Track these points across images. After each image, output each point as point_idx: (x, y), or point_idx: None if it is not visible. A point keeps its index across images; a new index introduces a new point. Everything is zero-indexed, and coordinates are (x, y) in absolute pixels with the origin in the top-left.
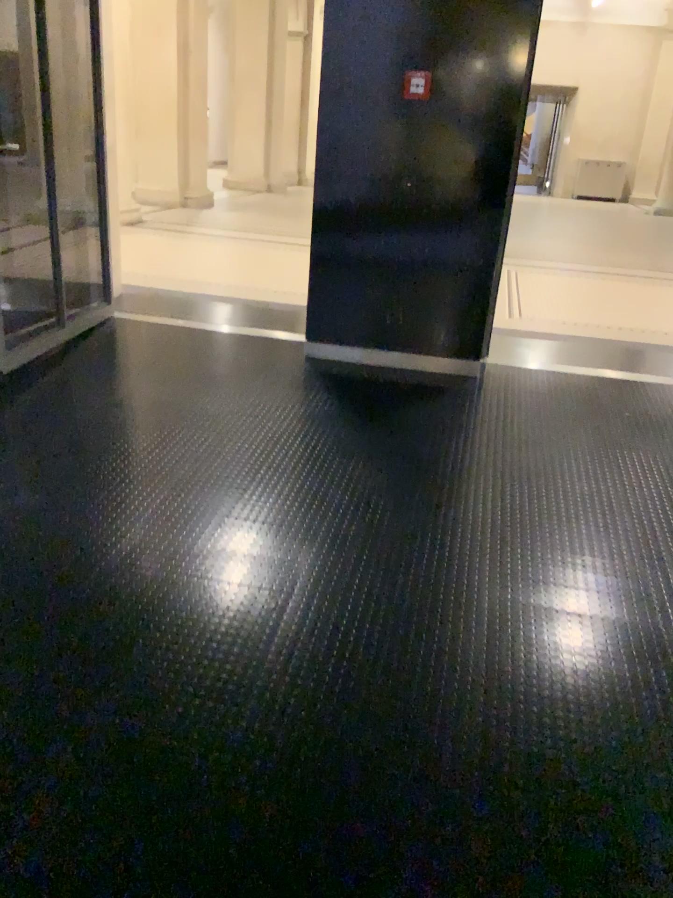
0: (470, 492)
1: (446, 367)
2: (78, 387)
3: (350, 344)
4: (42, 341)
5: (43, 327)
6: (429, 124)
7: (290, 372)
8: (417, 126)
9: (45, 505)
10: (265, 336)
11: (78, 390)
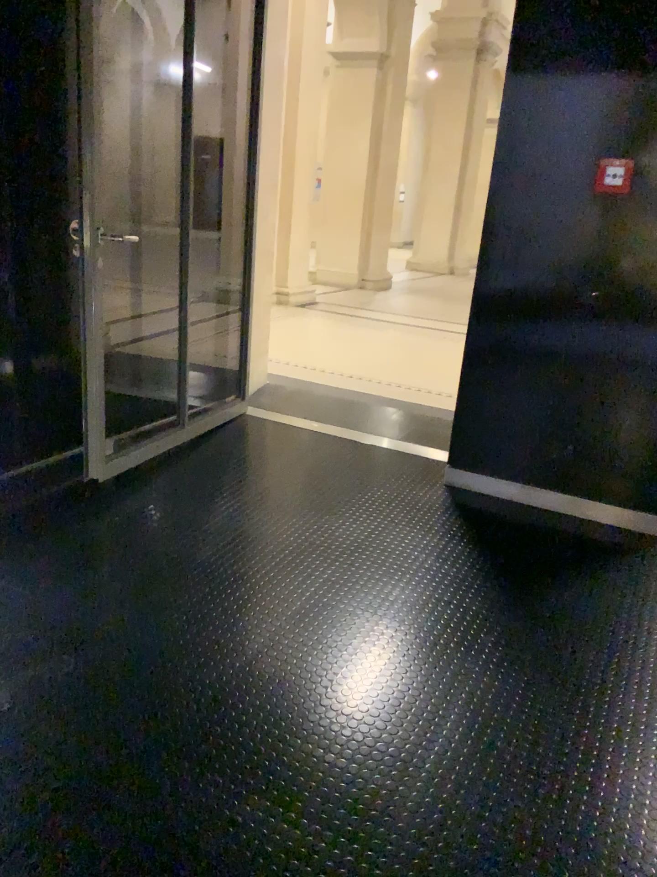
0: (652, 742)
1: (627, 519)
2: (182, 503)
3: (506, 476)
4: (155, 444)
5: (161, 428)
6: (627, 222)
7: (428, 505)
8: (611, 225)
9: (83, 678)
10: (408, 452)
11: (180, 507)
